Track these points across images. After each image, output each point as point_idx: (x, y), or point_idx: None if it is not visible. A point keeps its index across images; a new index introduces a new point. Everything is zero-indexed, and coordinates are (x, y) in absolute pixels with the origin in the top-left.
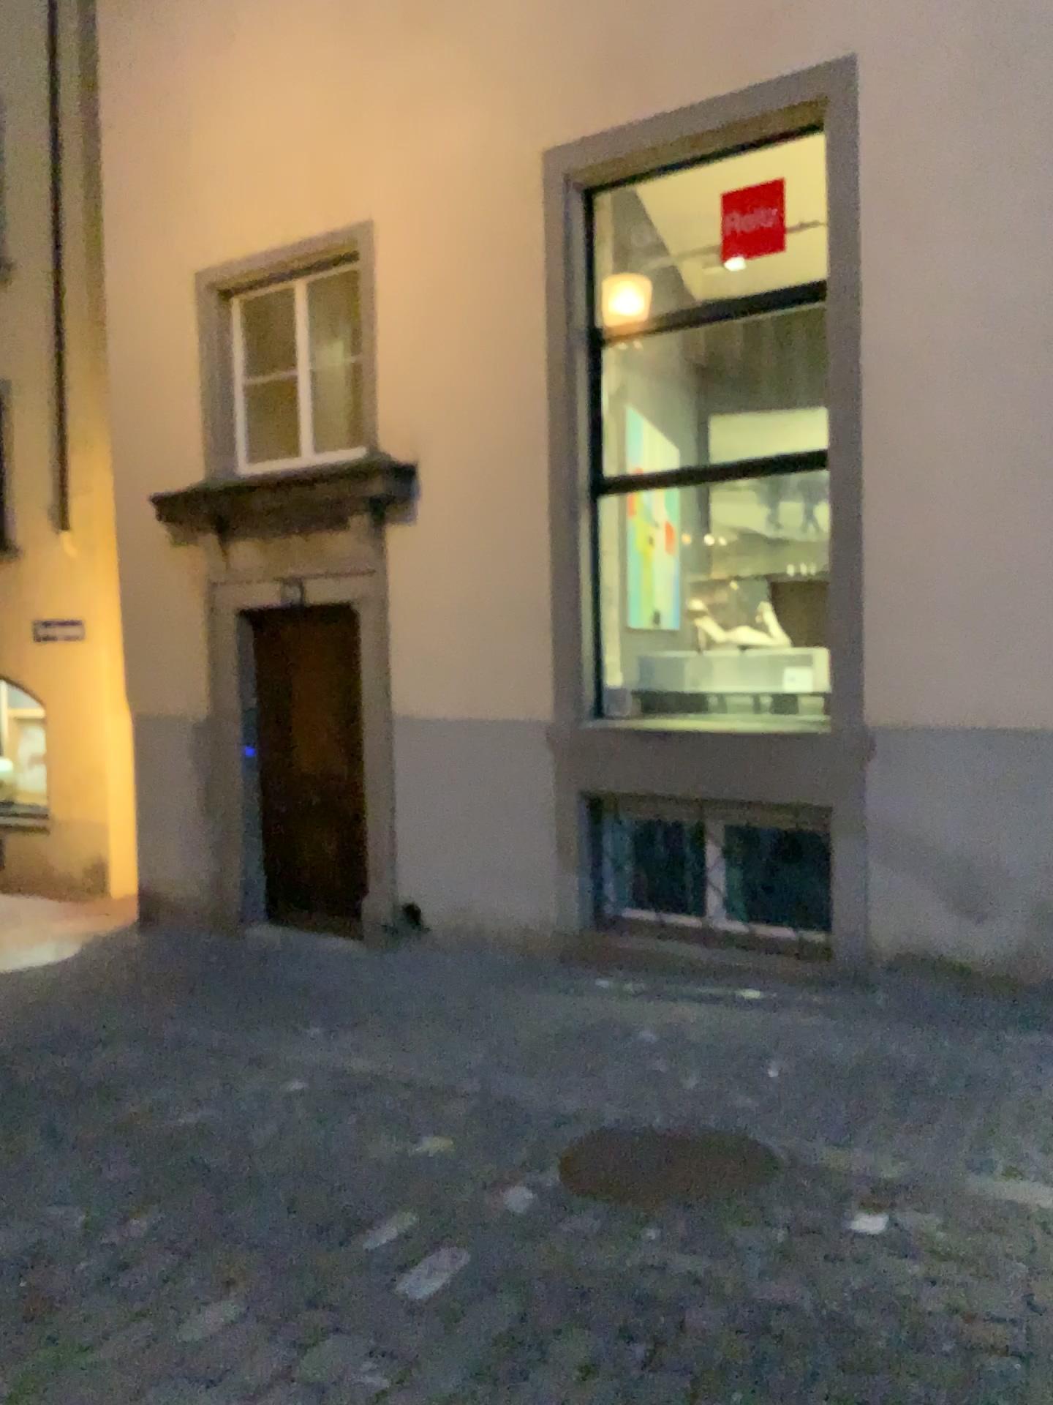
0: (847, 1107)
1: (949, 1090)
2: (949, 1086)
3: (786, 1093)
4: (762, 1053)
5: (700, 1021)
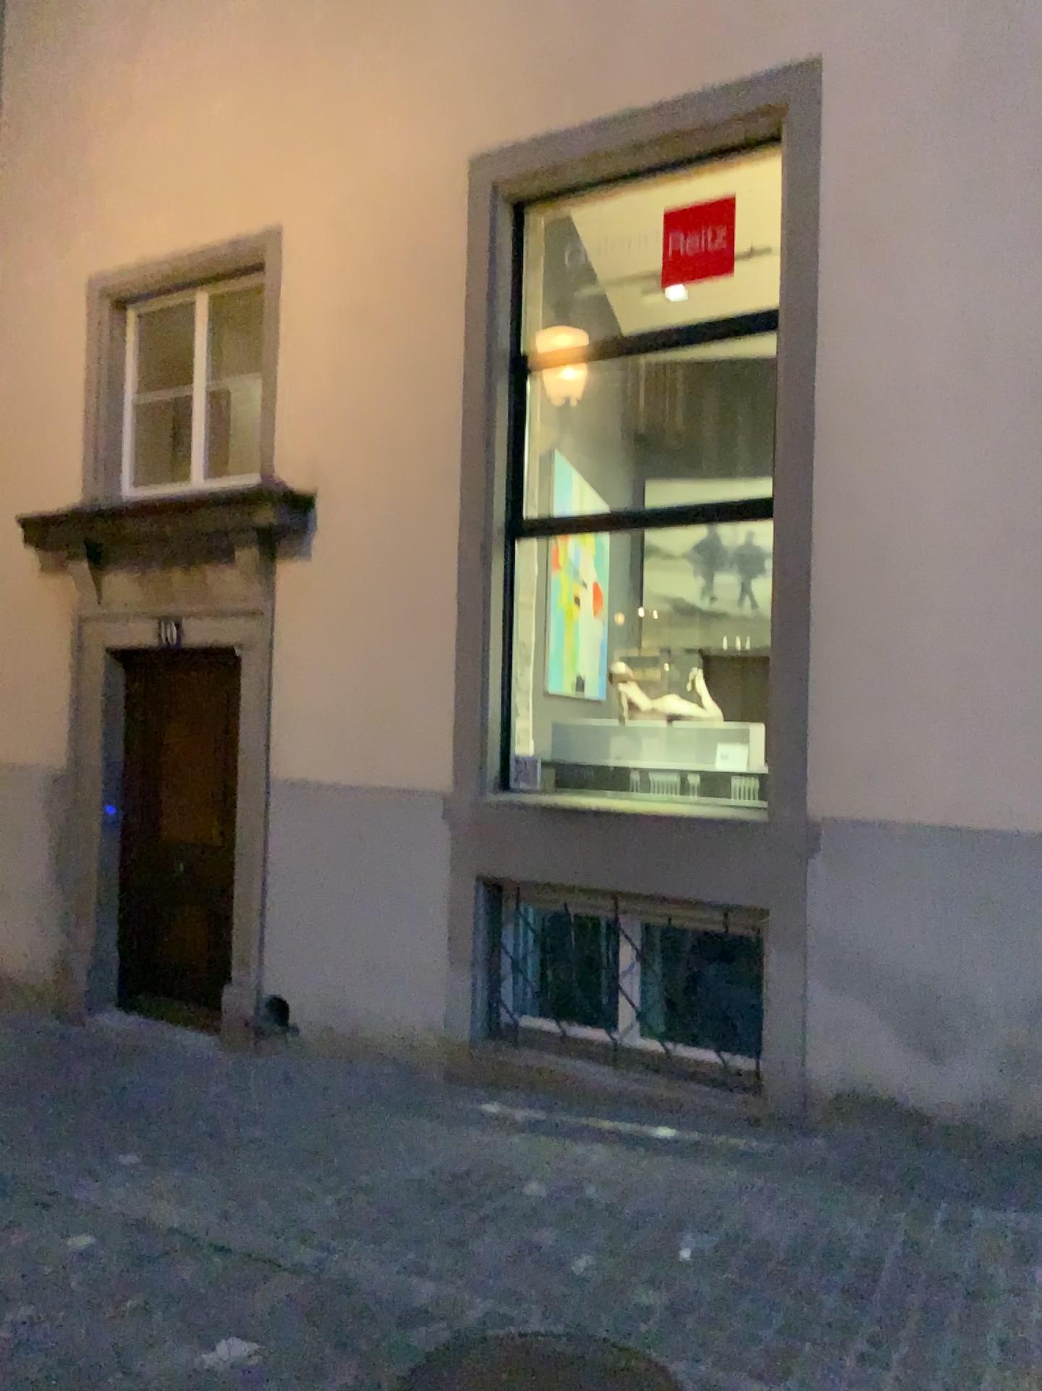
0: (780, 1316)
1: (910, 1294)
2: (910, 1289)
3: (702, 1288)
4: (674, 1223)
5: (600, 1169)
